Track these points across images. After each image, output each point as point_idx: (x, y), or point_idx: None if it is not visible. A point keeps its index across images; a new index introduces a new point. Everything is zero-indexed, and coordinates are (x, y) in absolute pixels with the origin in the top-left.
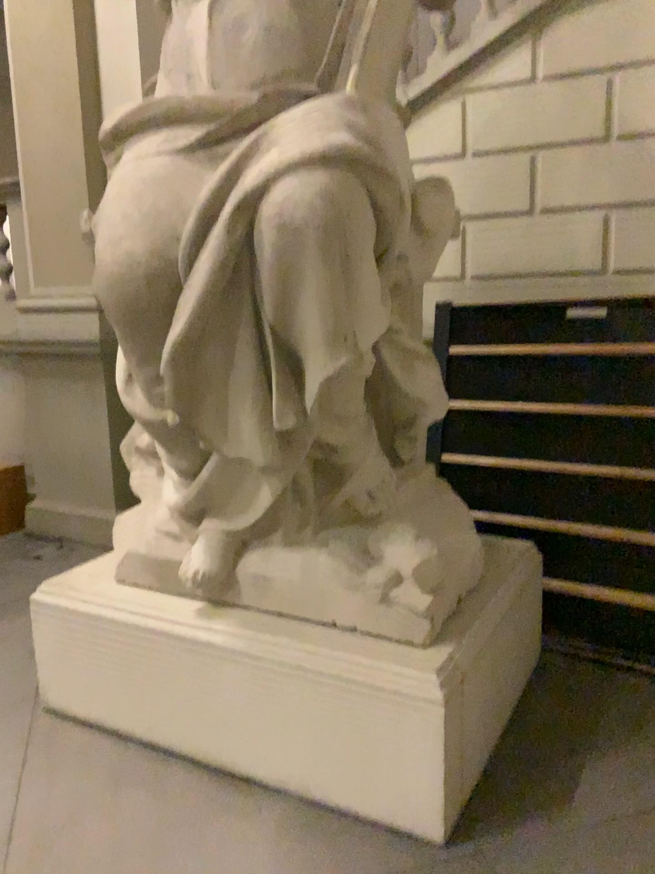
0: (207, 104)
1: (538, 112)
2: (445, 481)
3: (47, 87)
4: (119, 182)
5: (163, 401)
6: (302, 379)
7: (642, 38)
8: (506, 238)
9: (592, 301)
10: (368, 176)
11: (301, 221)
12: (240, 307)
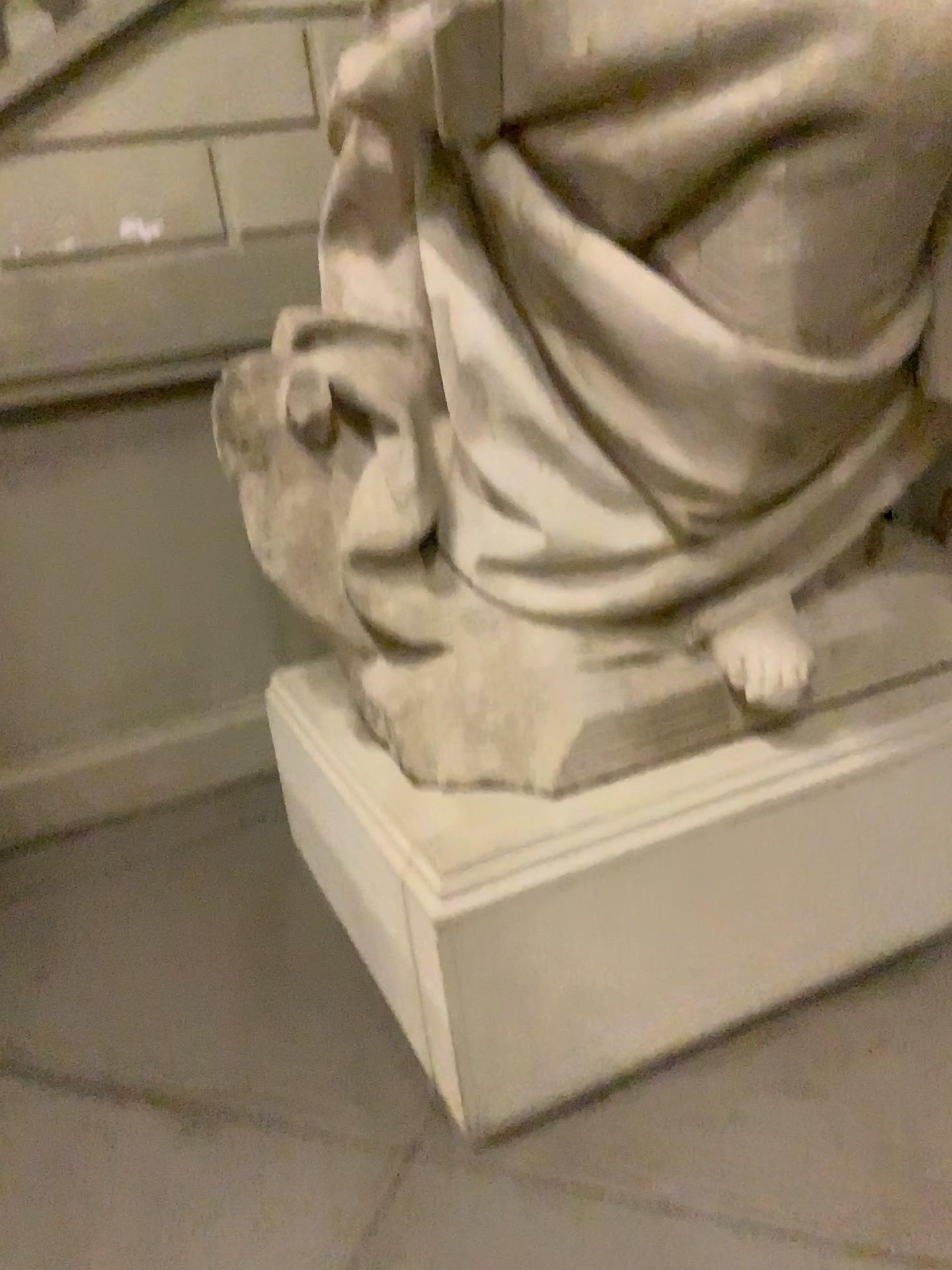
0: None
1: None
2: None
3: None
4: None
5: None
6: None
7: None
8: None
9: None
10: None
11: None
12: None
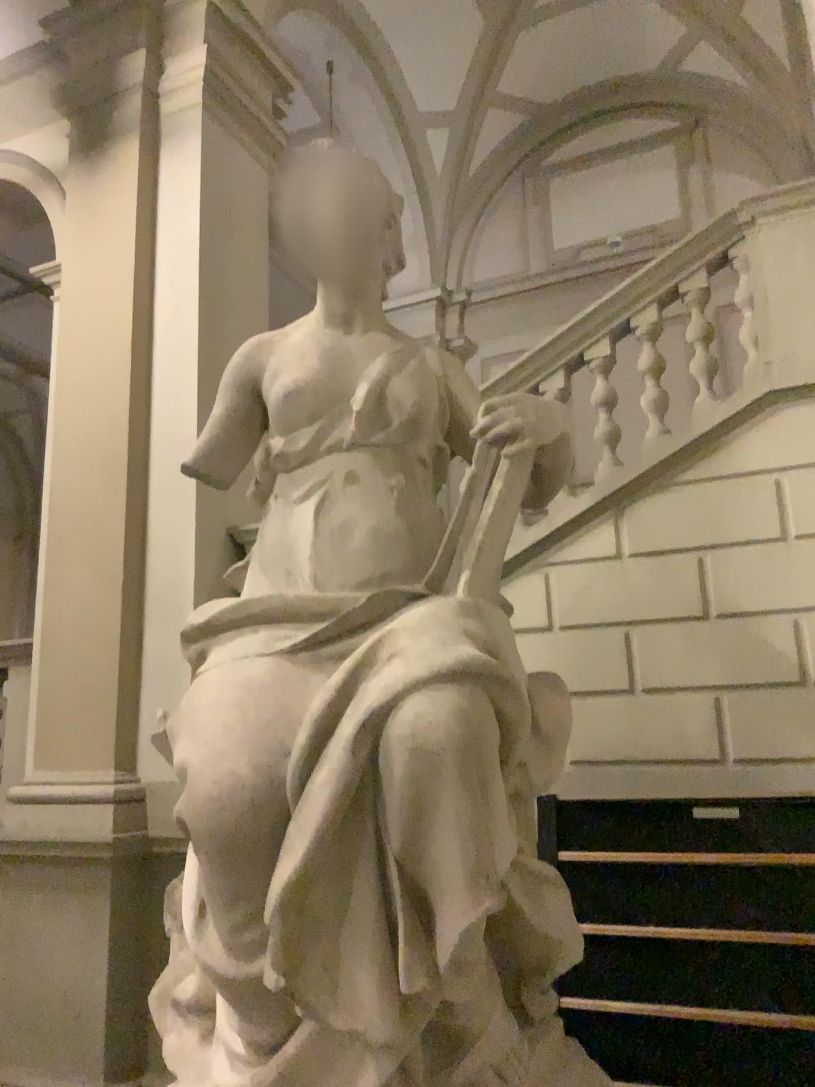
0: (308, 601)
1: (630, 586)
2: (568, 1039)
3: (85, 546)
4: (212, 685)
5: (255, 954)
6: (429, 926)
7: (730, 520)
8: (608, 719)
9: (719, 797)
10: (492, 687)
11: (435, 745)
12: (358, 837)
